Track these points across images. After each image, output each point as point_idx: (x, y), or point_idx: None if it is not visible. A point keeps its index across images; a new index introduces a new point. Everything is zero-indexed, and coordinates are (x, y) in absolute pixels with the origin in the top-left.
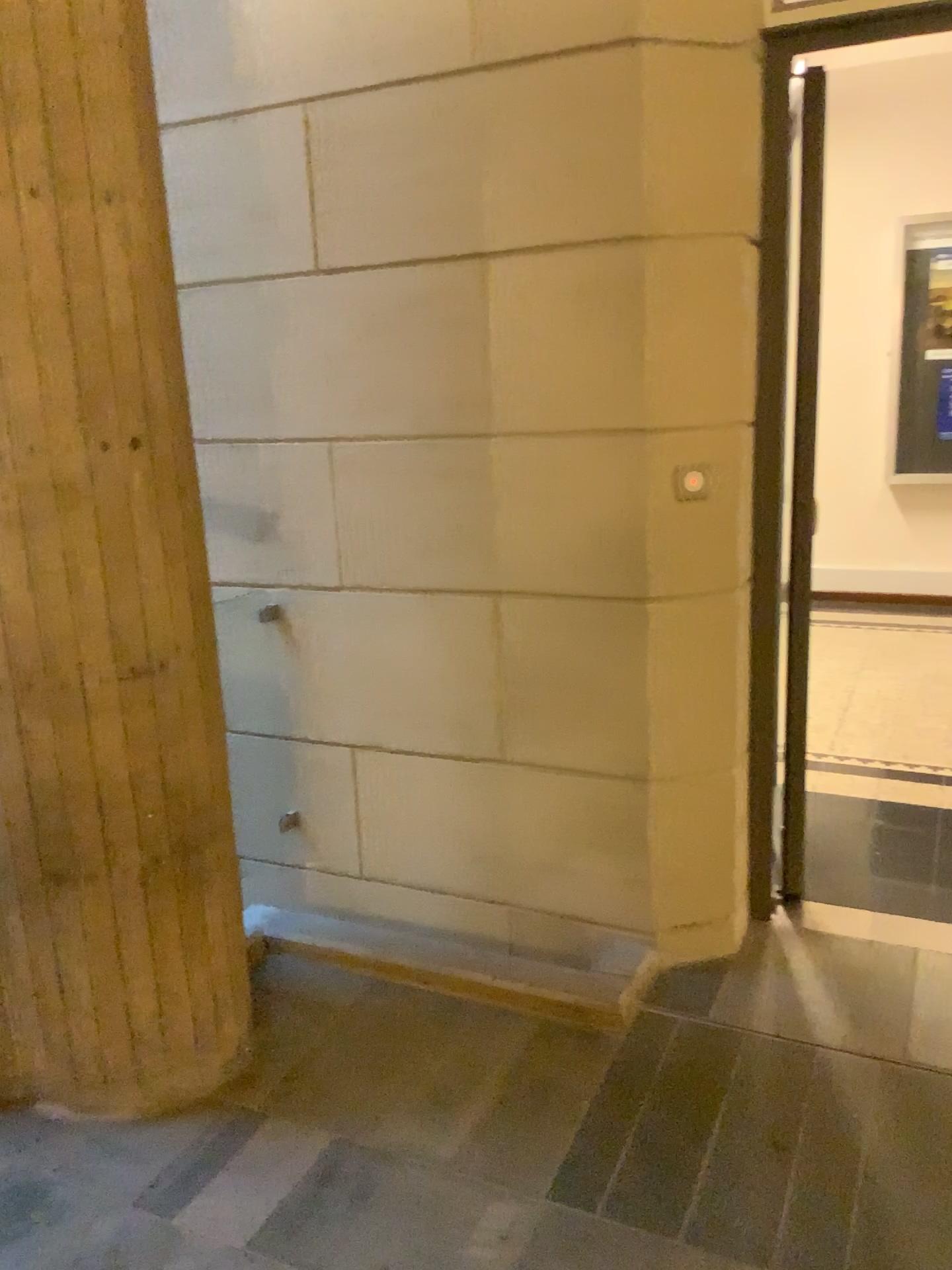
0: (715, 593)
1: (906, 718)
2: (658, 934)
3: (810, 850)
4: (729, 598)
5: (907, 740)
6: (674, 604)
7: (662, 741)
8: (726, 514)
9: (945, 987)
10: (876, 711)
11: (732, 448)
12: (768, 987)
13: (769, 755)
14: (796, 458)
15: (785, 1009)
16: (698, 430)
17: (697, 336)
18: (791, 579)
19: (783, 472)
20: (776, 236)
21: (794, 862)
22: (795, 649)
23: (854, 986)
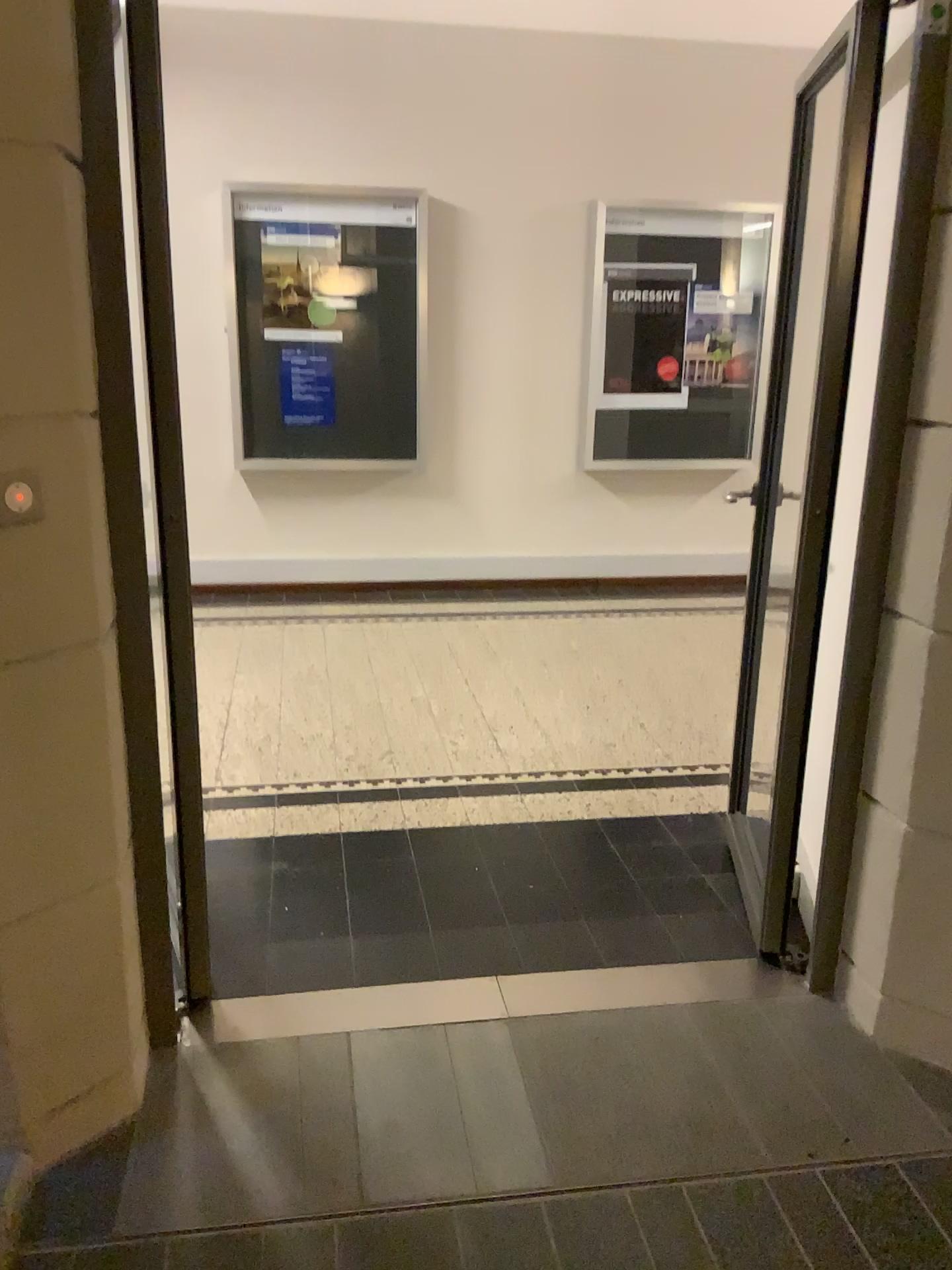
0: (65, 652)
1: (290, 731)
2: (25, 1132)
3: (211, 928)
4: (86, 655)
5: (295, 758)
6: (4, 675)
7: (4, 871)
8: (71, 541)
9: (389, 1087)
10: (259, 727)
11: (72, 448)
12: (185, 1158)
13: (156, 843)
14: (160, 460)
15: (211, 1188)
16: (17, 421)
17: (2, 281)
18: (166, 618)
19: (145, 478)
20: (107, 153)
21: (197, 960)
22: (178, 705)
23: (290, 1119)
